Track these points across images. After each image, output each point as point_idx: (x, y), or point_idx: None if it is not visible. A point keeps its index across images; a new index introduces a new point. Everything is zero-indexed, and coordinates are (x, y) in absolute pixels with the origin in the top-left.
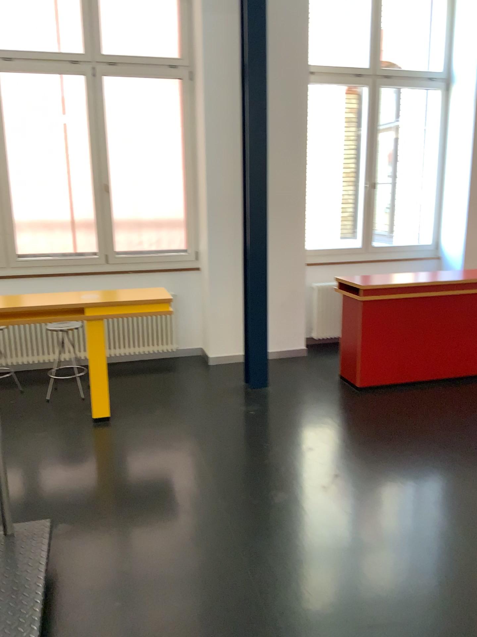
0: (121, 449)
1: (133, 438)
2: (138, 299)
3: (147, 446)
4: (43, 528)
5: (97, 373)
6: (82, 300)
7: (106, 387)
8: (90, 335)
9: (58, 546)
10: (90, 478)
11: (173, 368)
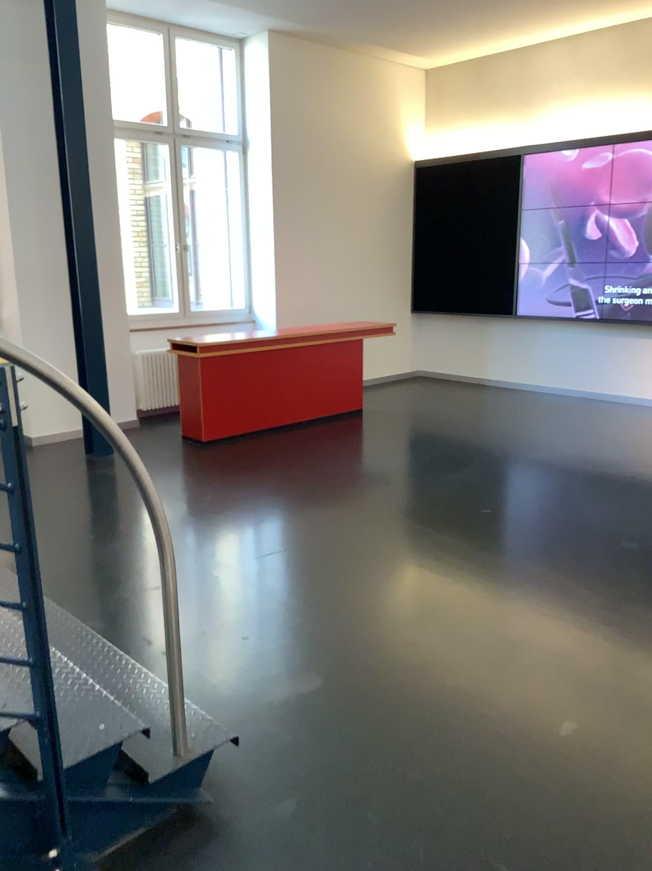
0: None
1: None
2: None
3: None
4: None
5: None
6: None
7: None
8: None
9: None
10: None
11: None
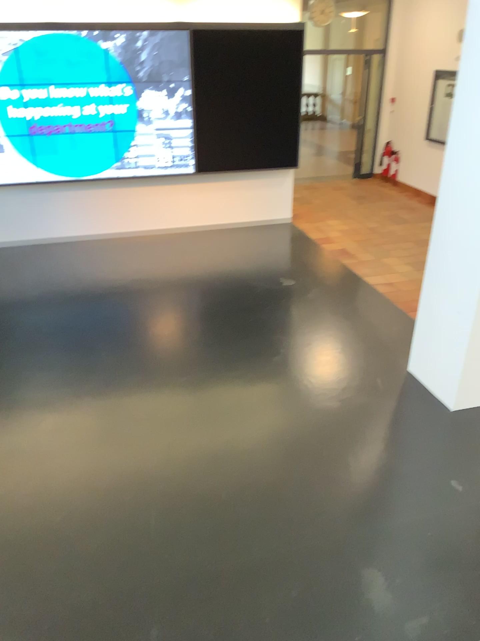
0: None
1: None
2: None
3: None
4: None
5: None
6: None
7: None
8: None
9: None
10: None
11: None
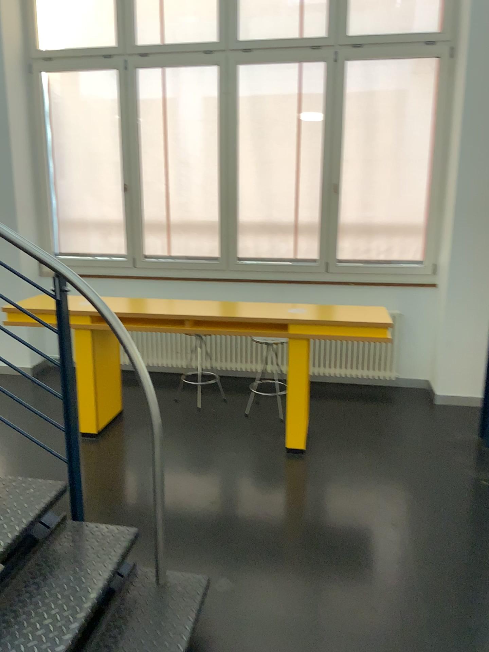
0: (310, 495)
1: (326, 484)
2: (351, 320)
3: (340, 498)
4: (197, 586)
5: (295, 400)
6: (289, 314)
7: (304, 416)
8: (292, 355)
9: (213, 608)
10: (268, 526)
11: (389, 401)
